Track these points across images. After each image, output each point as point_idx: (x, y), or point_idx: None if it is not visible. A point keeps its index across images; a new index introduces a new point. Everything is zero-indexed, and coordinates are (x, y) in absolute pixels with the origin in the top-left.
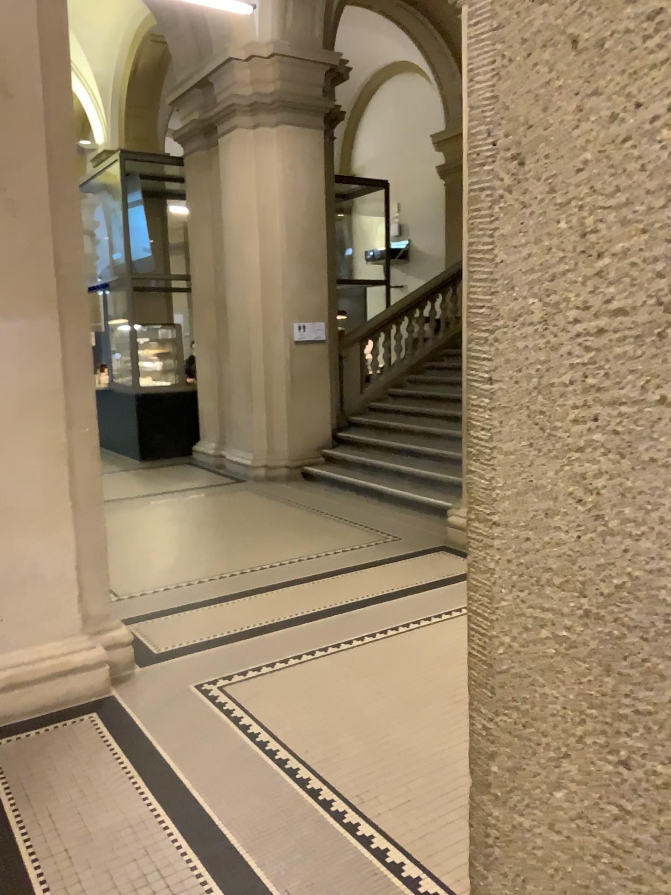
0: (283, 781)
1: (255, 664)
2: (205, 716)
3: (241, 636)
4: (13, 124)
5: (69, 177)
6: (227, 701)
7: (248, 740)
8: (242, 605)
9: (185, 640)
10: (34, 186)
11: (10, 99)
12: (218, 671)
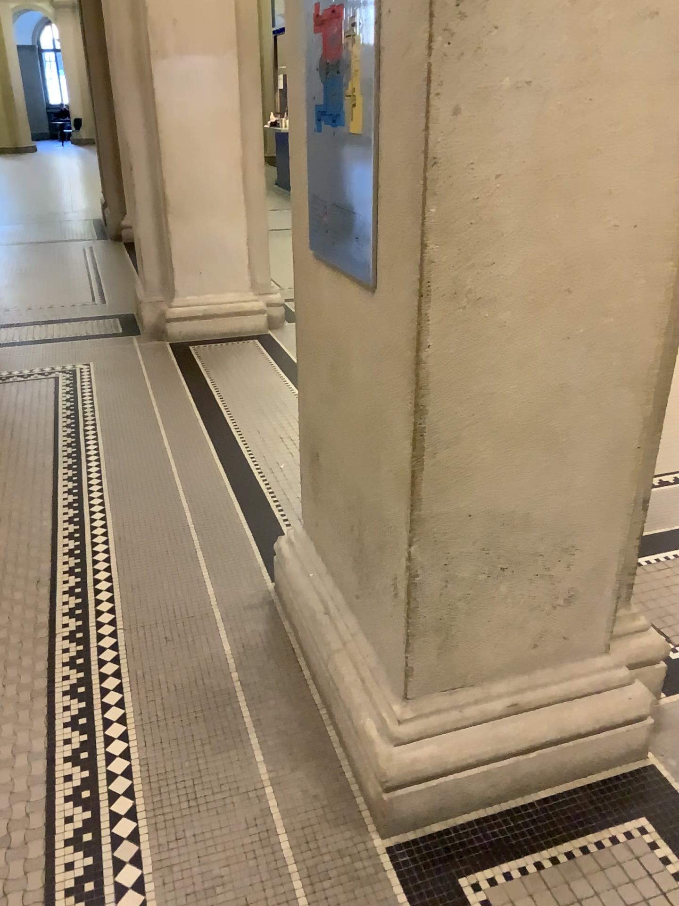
0: None
1: None
2: None
3: None
4: None
5: None
6: None
7: None
8: None
9: None
10: None
11: None
12: None
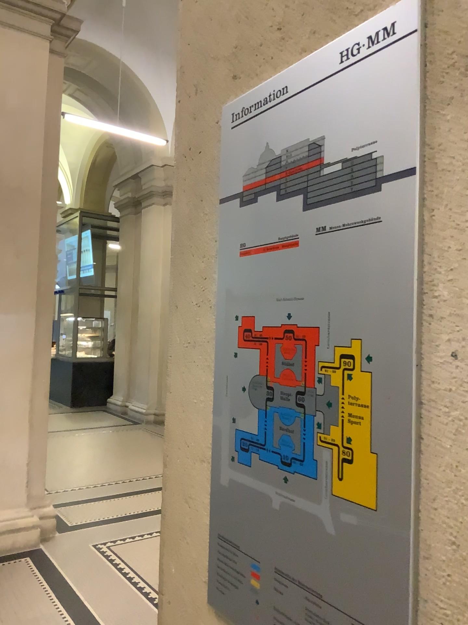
0: (138, 598)
1: (130, 534)
2: (95, 562)
3: (124, 518)
4: (22, 209)
5: (50, 238)
6: (110, 554)
7: (120, 576)
8: (127, 499)
9: (88, 518)
10: (30, 242)
11: (22, 196)
12: (106, 537)
